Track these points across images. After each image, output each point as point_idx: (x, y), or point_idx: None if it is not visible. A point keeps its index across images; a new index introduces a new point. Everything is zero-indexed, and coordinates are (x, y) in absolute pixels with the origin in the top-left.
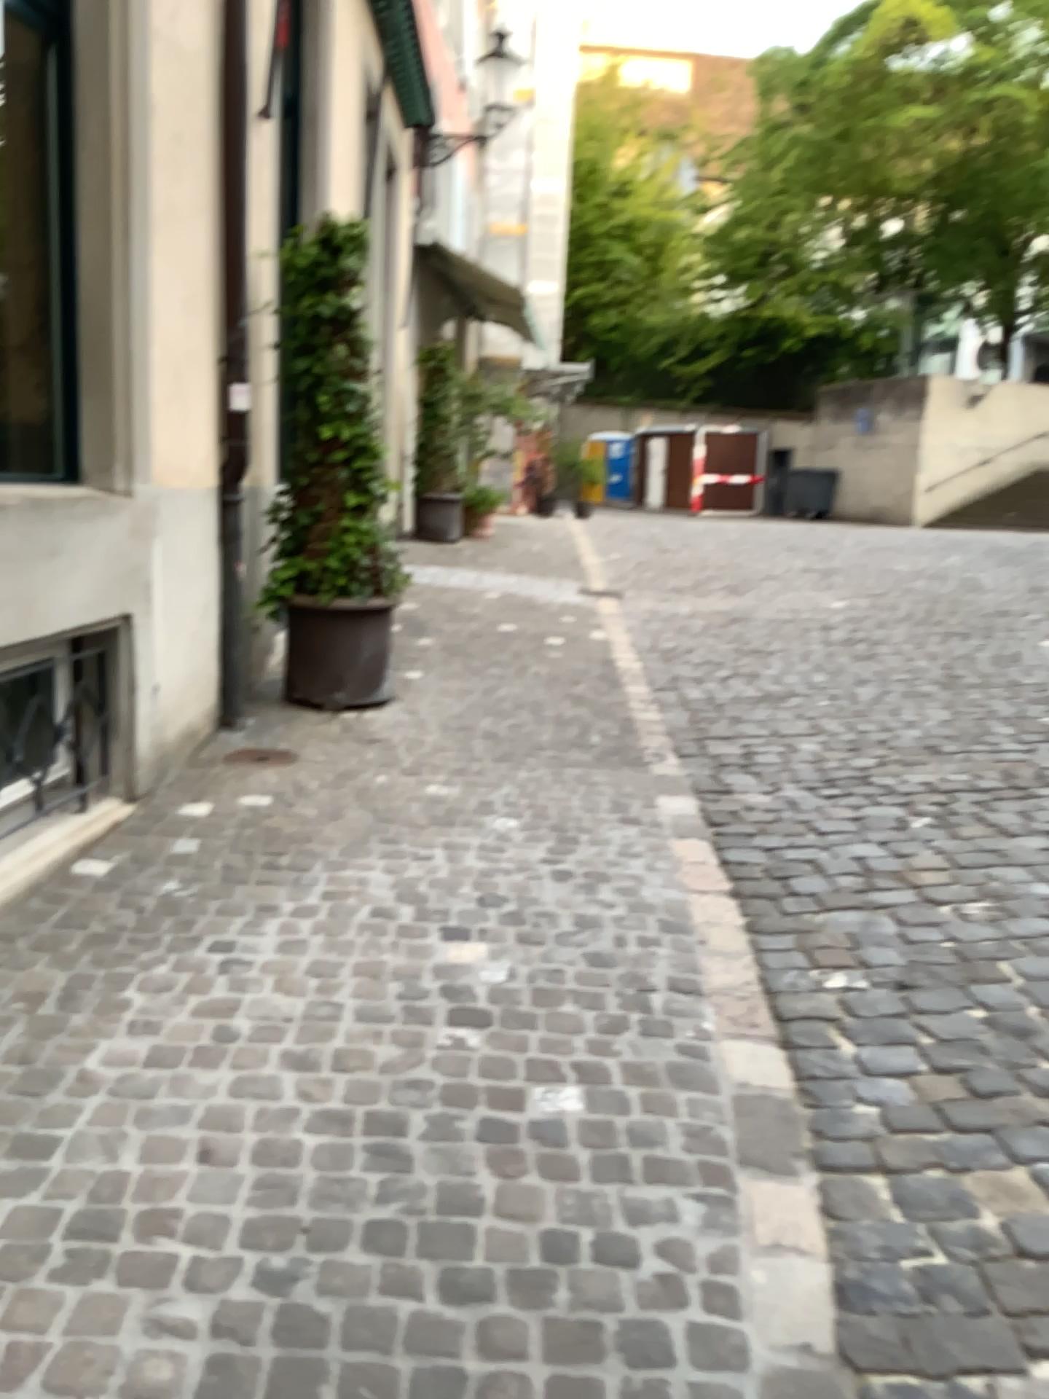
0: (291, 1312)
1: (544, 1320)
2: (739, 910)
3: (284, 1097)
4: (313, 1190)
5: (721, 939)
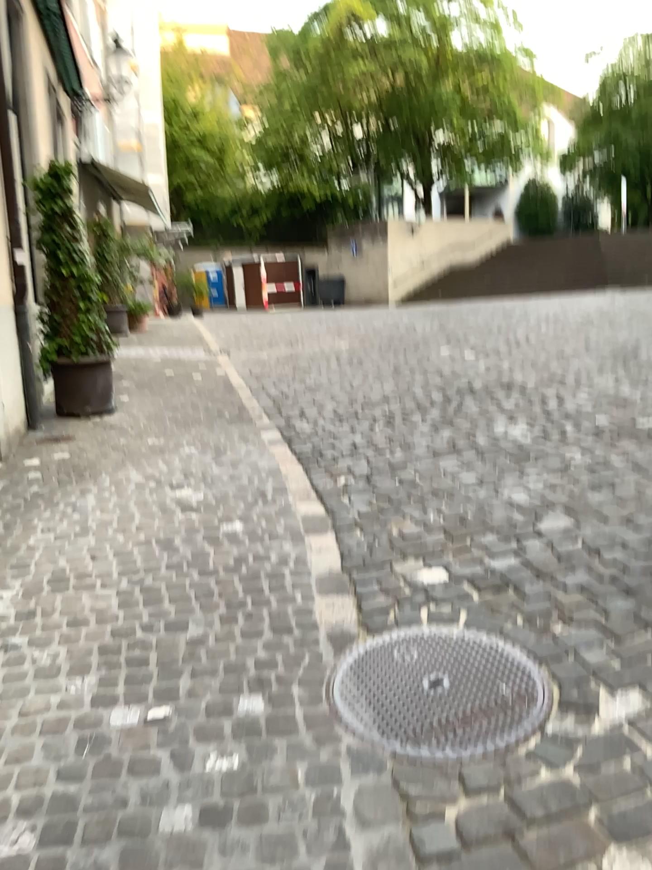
0: (146, 586)
1: (238, 574)
2: (300, 464)
3: (120, 539)
4: (142, 559)
5: (293, 474)
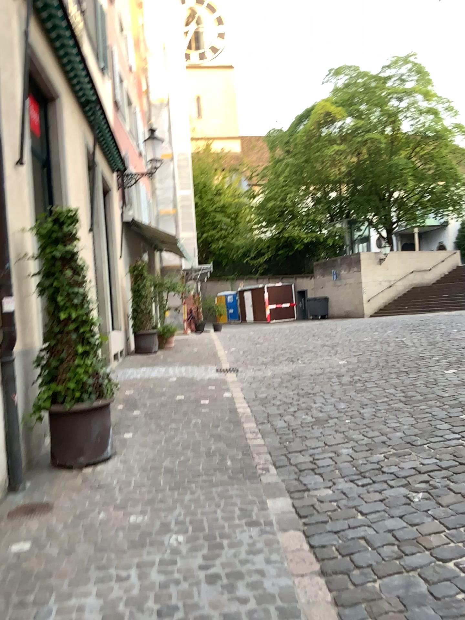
0: None
1: None
2: (326, 589)
3: None
4: None
5: (318, 618)
